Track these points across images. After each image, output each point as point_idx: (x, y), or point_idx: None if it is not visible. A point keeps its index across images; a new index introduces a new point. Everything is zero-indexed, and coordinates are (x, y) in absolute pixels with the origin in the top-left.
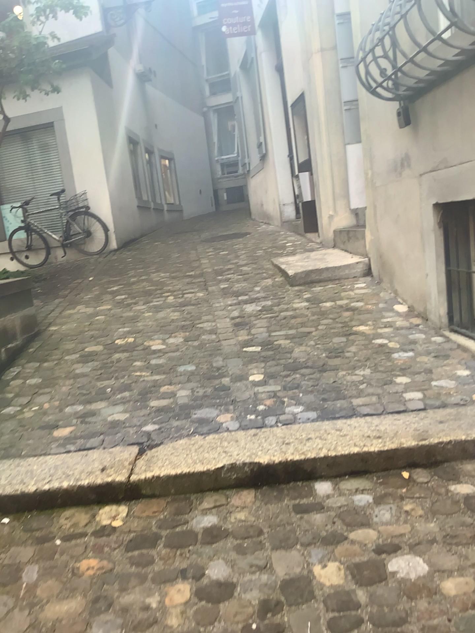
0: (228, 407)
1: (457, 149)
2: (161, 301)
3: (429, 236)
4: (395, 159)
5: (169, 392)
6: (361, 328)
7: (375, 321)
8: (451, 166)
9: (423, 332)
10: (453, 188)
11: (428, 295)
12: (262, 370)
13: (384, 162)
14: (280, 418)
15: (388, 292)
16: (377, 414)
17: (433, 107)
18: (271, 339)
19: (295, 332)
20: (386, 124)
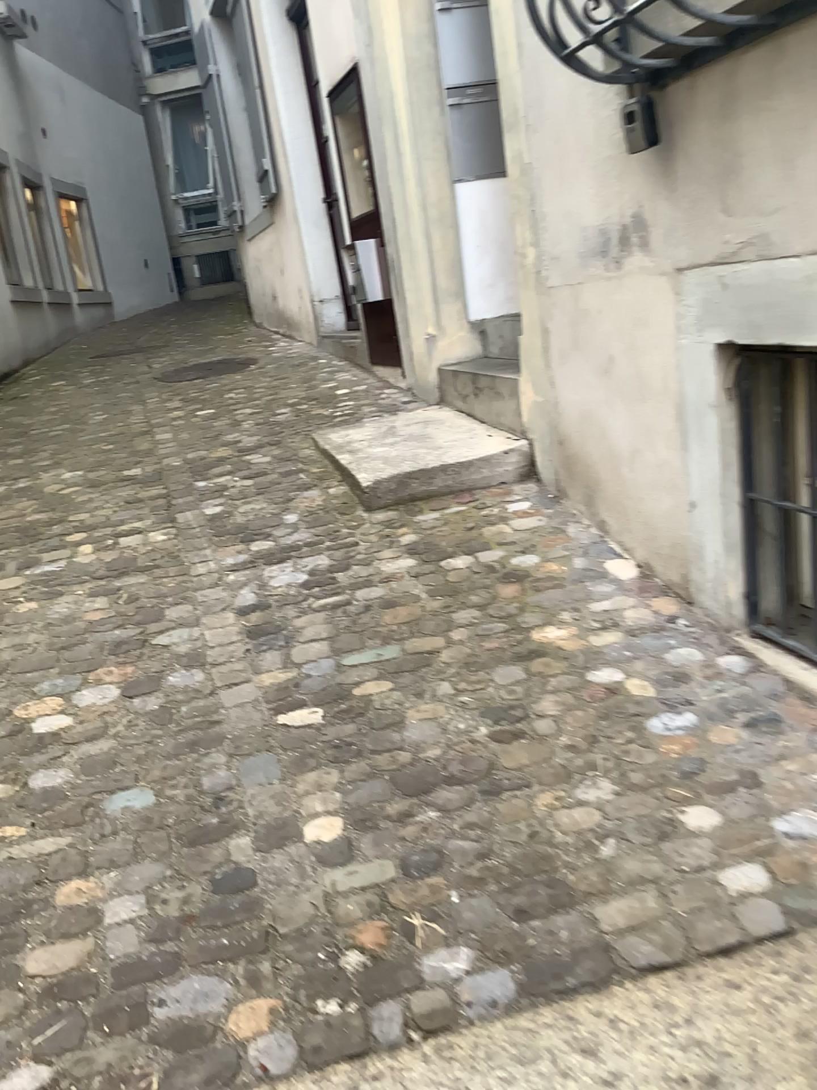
0: (258, 967)
1: (808, 215)
2: (64, 564)
3: (707, 419)
4: (608, 228)
5: (85, 902)
6: (554, 640)
7: (580, 612)
8: (787, 257)
9: (699, 645)
10: (791, 315)
11: (702, 553)
12: (334, 796)
13: (577, 233)
14: (412, 1003)
15: (586, 525)
16: (675, 965)
17: (733, 103)
18: (344, 681)
19: (398, 656)
20: (585, 143)
